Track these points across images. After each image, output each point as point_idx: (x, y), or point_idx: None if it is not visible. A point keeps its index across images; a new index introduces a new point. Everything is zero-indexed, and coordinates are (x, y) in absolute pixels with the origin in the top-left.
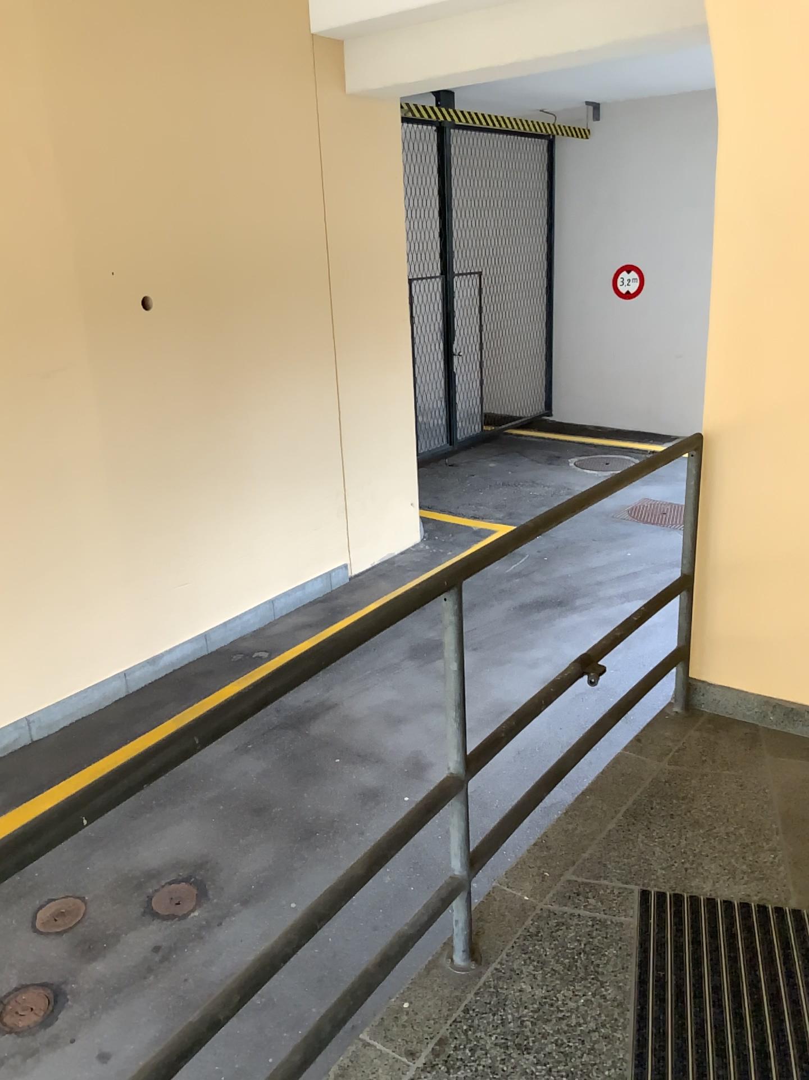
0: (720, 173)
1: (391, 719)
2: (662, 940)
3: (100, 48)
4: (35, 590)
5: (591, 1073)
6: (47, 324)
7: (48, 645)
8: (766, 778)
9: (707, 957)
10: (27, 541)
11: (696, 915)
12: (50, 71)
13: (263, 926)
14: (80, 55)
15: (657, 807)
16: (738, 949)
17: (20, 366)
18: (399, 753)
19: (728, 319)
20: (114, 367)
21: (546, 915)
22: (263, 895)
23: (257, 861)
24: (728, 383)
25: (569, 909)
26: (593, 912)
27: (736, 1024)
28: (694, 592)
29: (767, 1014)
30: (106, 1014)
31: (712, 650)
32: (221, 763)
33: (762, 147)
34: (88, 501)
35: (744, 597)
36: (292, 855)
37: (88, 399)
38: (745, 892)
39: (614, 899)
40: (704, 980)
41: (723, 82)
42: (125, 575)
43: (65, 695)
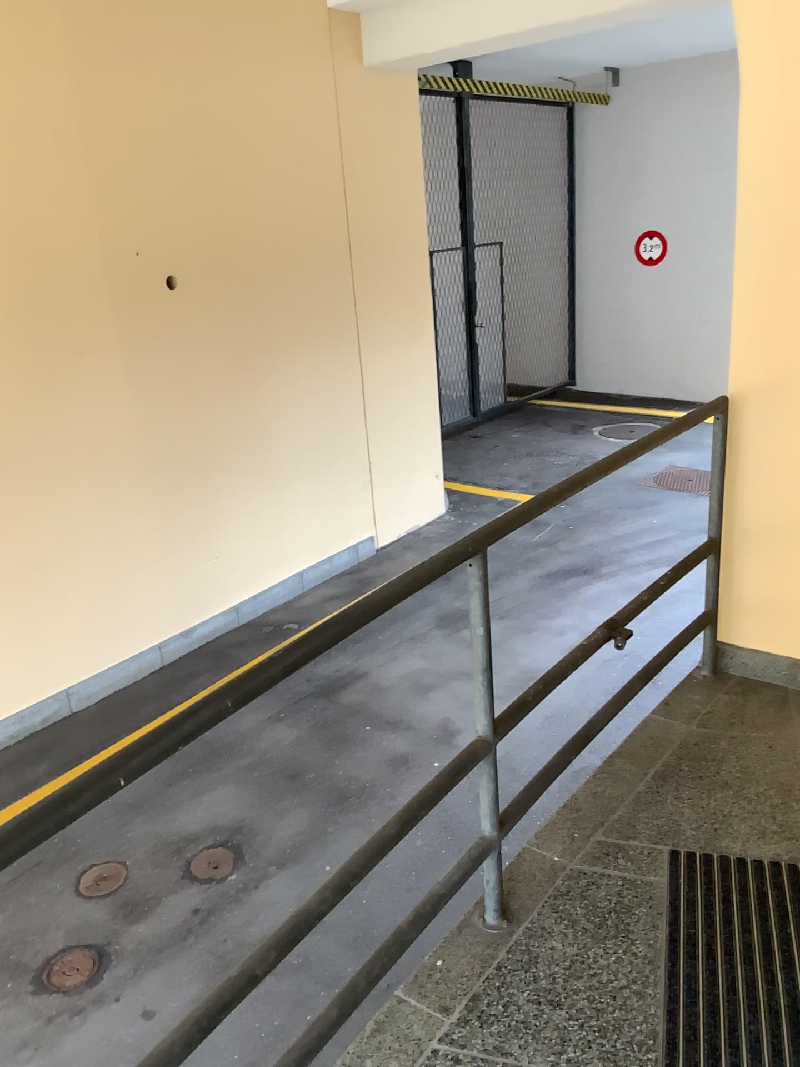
0: (743, 131)
1: (420, 687)
2: (693, 899)
3: (120, 30)
4: (70, 566)
5: (623, 1028)
6: (74, 305)
7: (84, 619)
8: (795, 740)
9: (738, 916)
10: (61, 518)
11: (726, 875)
12: (71, 54)
13: (298, 889)
14: (99, 37)
15: (686, 769)
16: (770, 908)
17: (50, 347)
18: (429, 720)
19: (753, 280)
20: (141, 346)
21: (577, 875)
22: (298, 858)
23: (291, 827)
24: (753, 344)
25: (600, 870)
26: (623, 873)
27: (767, 980)
28: (721, 555)
29: (799, 971)
30: (150, 973)
31: (740, 614)
32: (254, 732)
33: (786, 104)
34: (119, 478)
35: (772, 560)
36: (326, 820)
37: (116, 378)
38: (776, 852)
39: (644, 859)
40: (735, 938)
41: (746, 38)
42: (156, 550)
43: (102, 667)
